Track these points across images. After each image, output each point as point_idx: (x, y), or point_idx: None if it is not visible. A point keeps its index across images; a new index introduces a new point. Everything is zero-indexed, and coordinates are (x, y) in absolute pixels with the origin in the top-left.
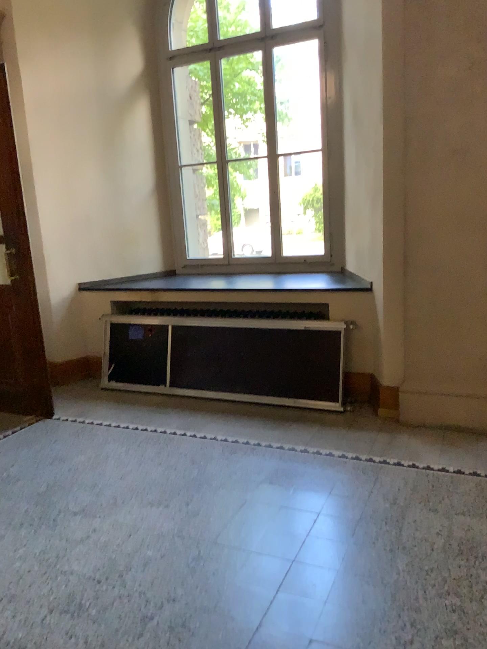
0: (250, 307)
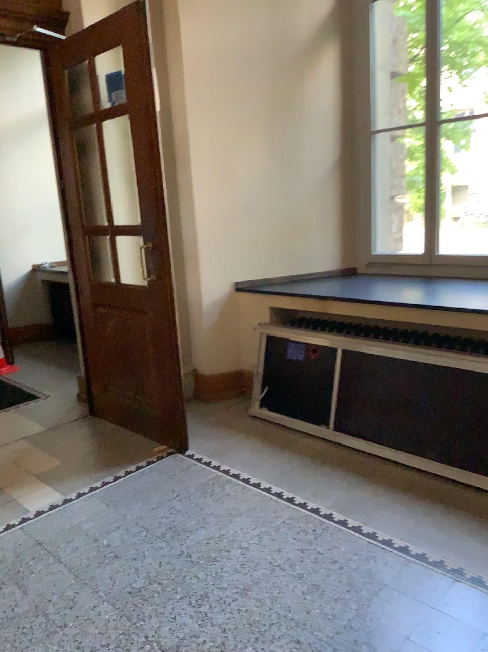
0: (462, 333)
